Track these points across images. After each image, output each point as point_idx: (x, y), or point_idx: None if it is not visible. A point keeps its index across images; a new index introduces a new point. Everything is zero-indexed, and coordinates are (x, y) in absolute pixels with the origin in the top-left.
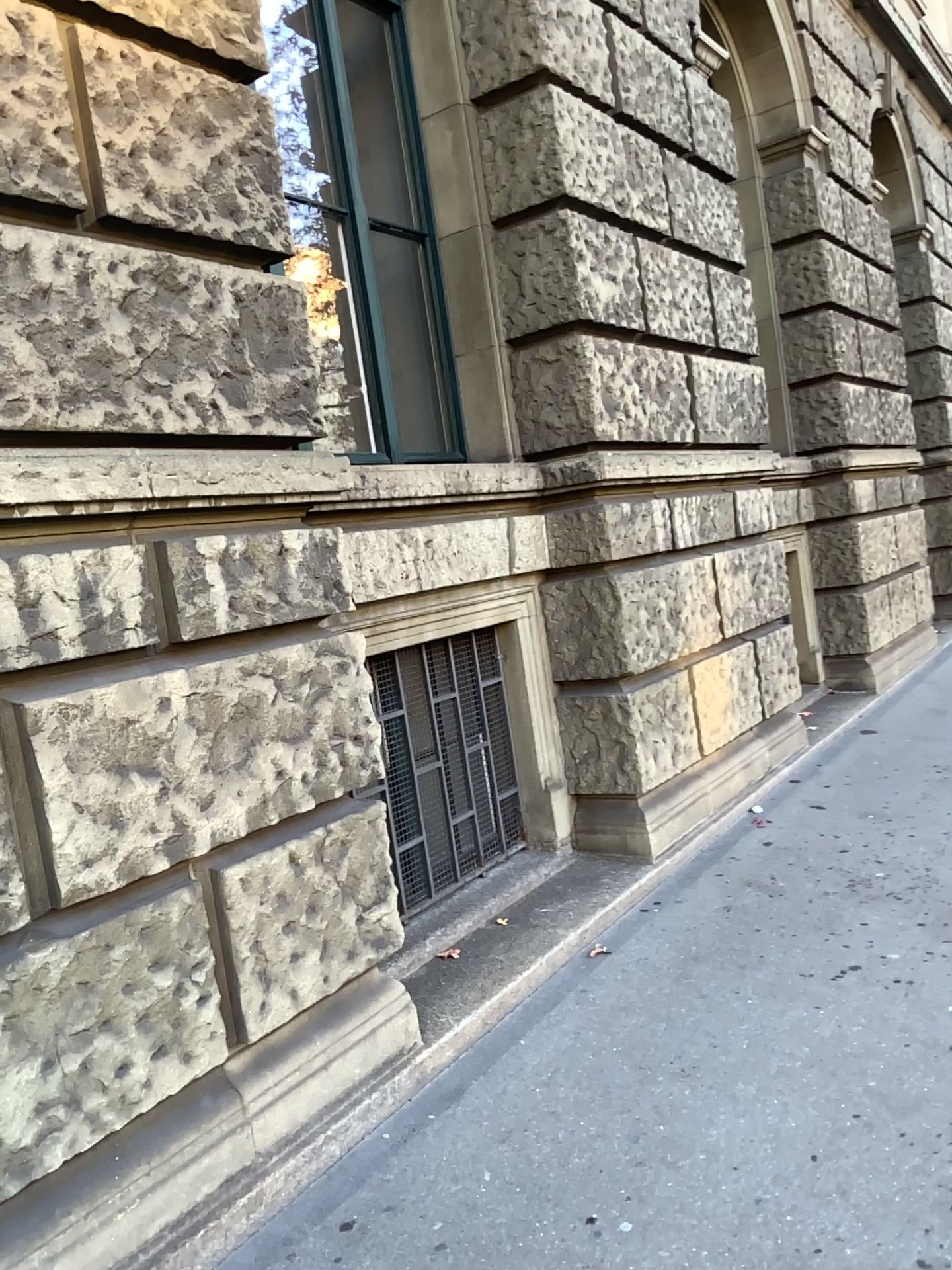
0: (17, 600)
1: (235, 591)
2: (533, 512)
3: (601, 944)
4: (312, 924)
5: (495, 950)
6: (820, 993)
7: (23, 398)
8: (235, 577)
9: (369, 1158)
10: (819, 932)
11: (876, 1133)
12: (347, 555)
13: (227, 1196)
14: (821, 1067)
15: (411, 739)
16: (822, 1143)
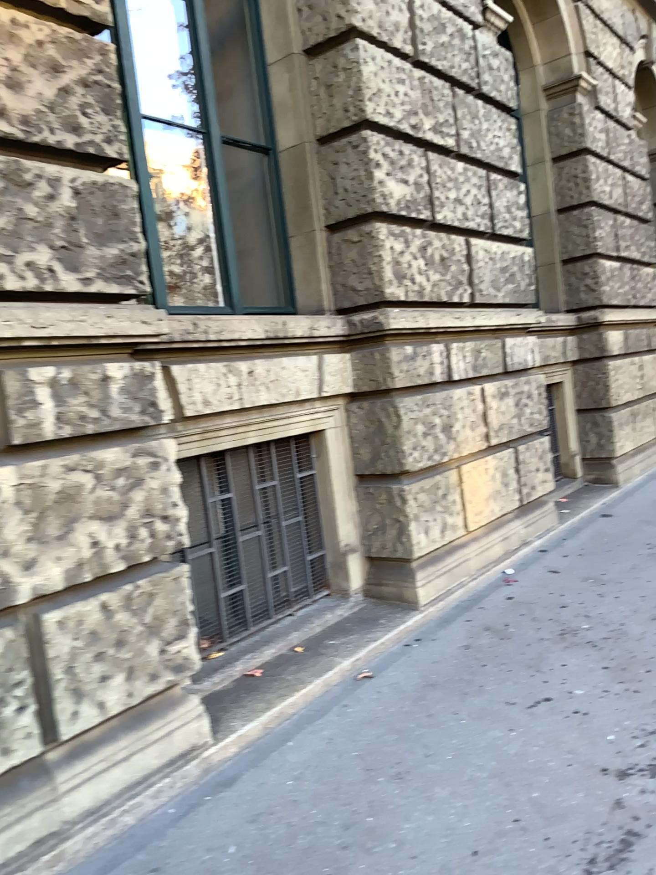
0: None
1: (65, 408)
2: (338, 351)
3: (368, 670)
4: (122, 653)
5: (288, 671)
6: (515, 718)
7: None
8: (65, 398)
9: (153, 829)
10: (528, 669)
11: (527, 837)
12: (181, 381)
13: (35, 855)
14: (500, 779)
15: (238, 514)
16: (484, 842)
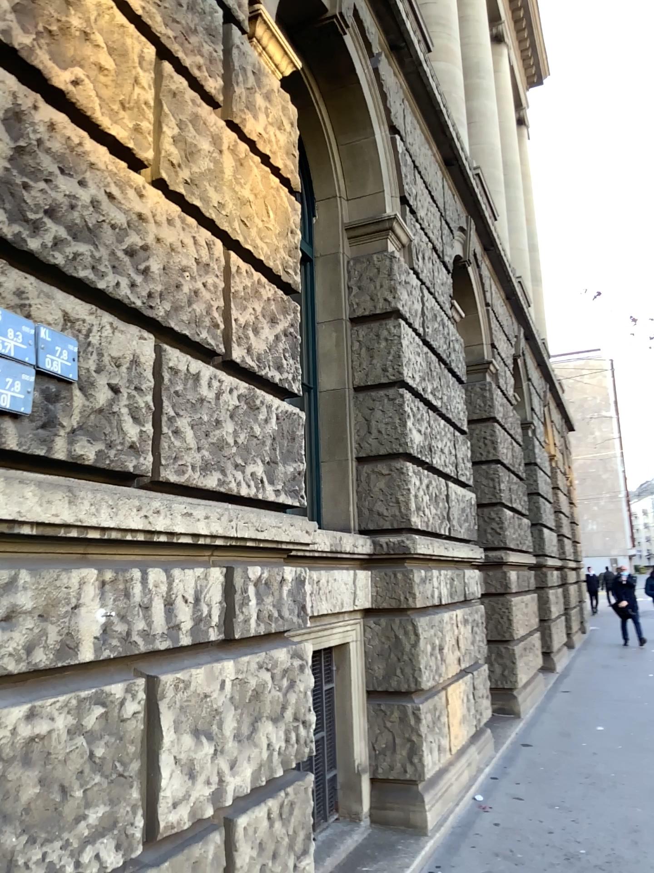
0: (165, 599)
1: (261, 606)
2: (368, 569)
3: None
4: (274, 867)
5: None
6: None
7: (185, 463)
8: (261, 596)
9: None
10: None
11: None
12: None
13: None
14: None
15: None
16: None
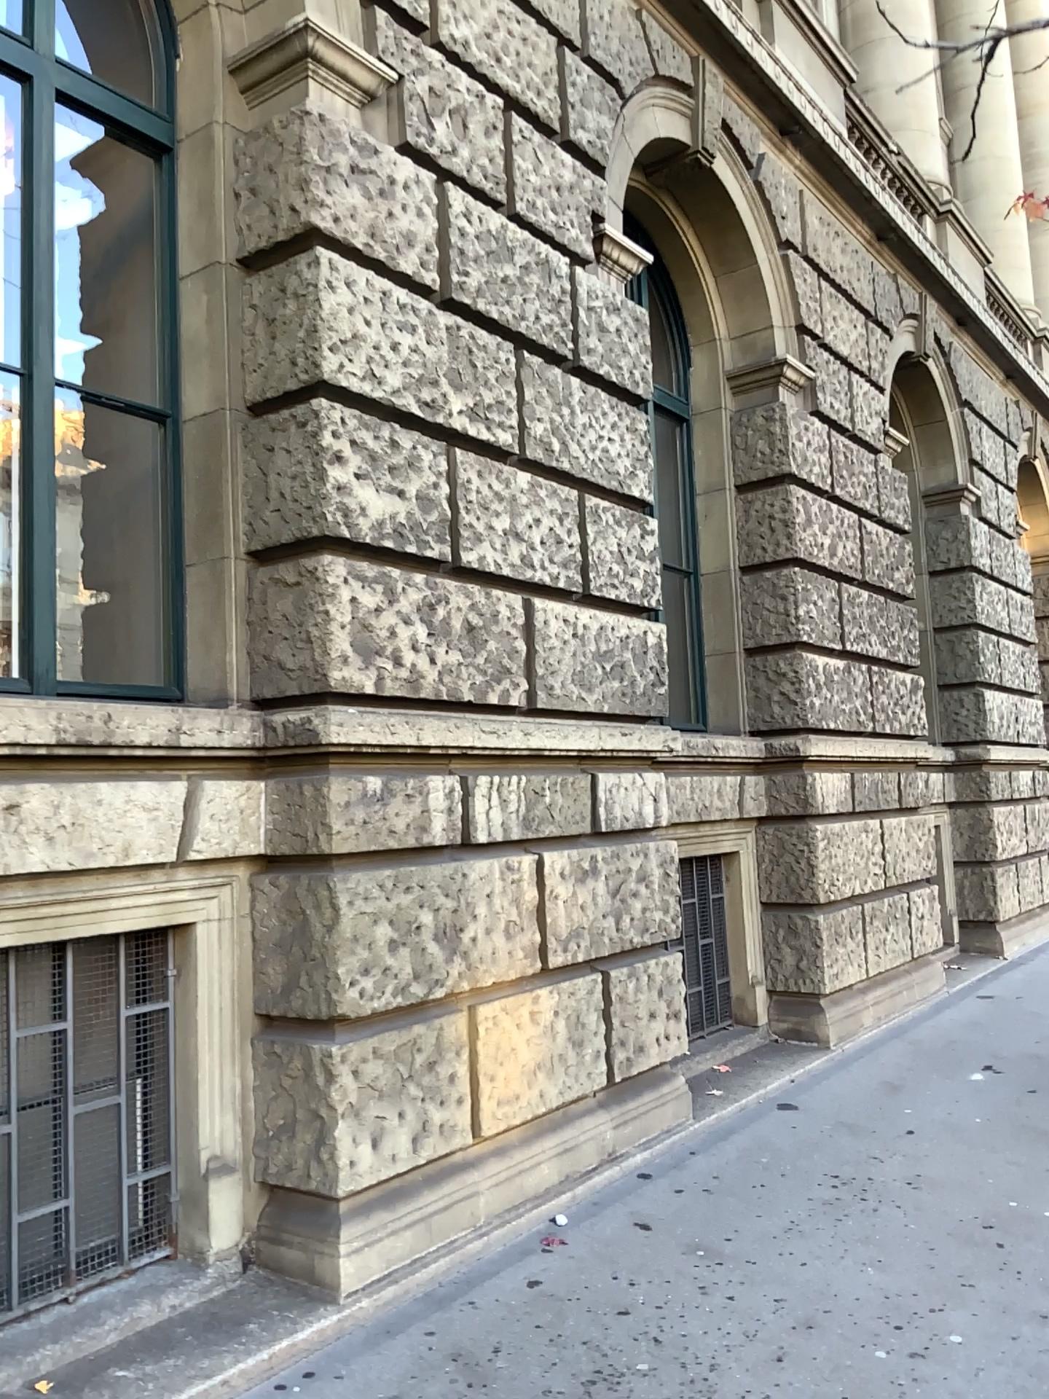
0: None
1: None
2: (230, 777)
3: None
4: None
5: None
6: None
7: None
8: None
9: None
10: None
11: None
12: None
13: None
14: None
15: None
16: None
